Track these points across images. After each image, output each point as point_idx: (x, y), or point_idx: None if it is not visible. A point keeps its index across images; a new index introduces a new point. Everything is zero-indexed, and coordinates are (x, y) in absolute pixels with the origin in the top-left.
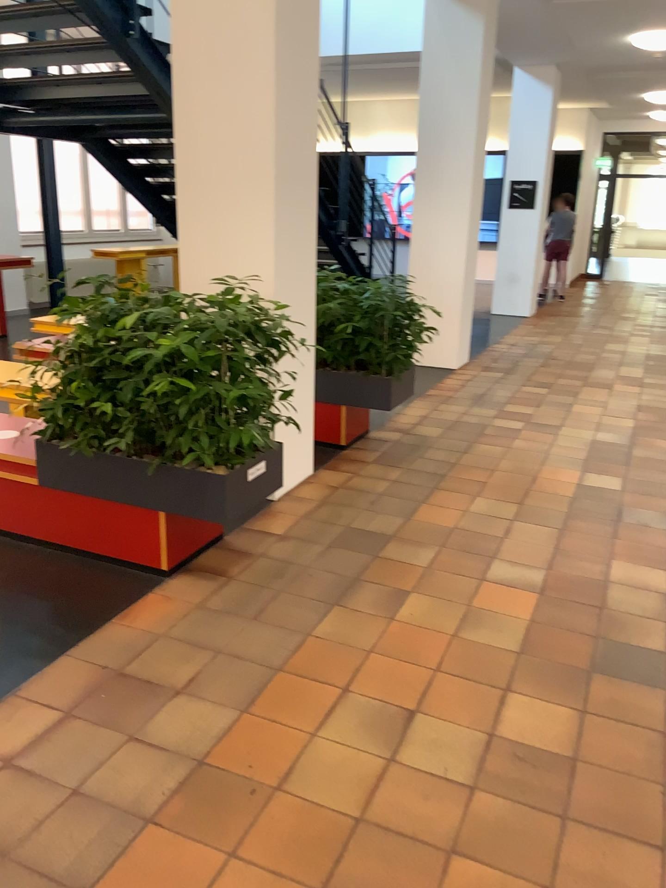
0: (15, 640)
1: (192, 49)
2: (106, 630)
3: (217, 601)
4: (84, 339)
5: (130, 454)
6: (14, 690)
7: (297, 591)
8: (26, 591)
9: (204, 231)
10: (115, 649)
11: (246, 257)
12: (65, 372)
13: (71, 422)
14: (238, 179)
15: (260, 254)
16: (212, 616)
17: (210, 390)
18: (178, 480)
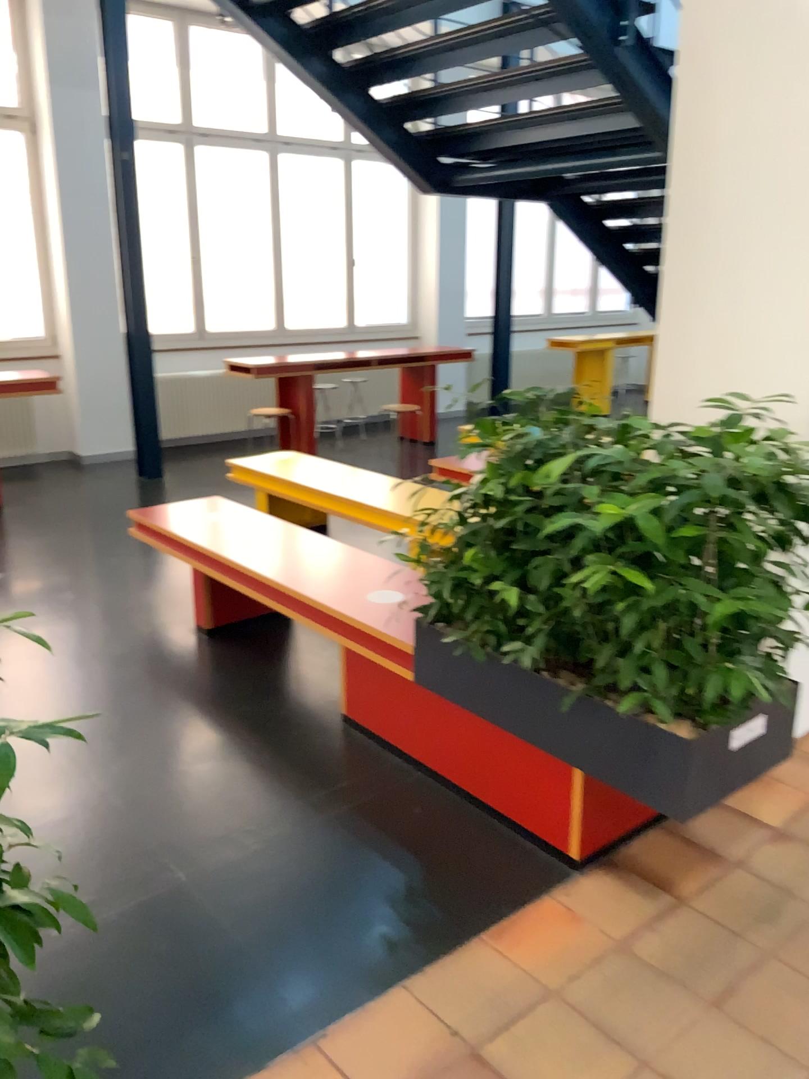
0: (338, 935)
1: (710, 36)
2: (469, 955)
3: (655, 946)
4: (493, 484)
5: (541, 668)
6: (314, 1038)
7: (802, 962)
8: (373, 846)
9: (698, 318)
10: (474, 1003)
11: (764, 361)
12: (463, 528)
13: (464, 603)
14: (764, 235)
15: (790, 357)
16: (642, 975)
17: (681, 591)
18: (611, 726)
